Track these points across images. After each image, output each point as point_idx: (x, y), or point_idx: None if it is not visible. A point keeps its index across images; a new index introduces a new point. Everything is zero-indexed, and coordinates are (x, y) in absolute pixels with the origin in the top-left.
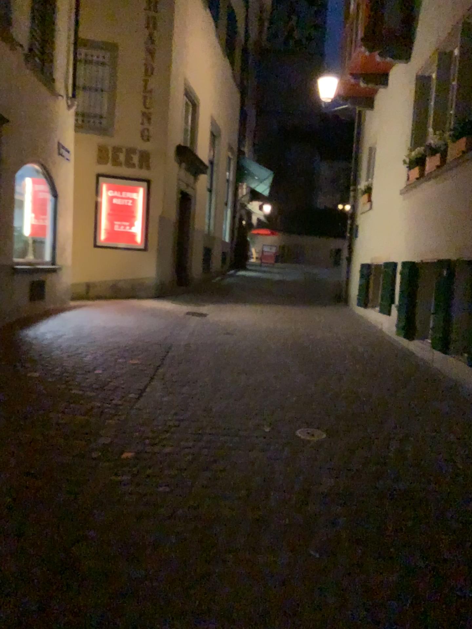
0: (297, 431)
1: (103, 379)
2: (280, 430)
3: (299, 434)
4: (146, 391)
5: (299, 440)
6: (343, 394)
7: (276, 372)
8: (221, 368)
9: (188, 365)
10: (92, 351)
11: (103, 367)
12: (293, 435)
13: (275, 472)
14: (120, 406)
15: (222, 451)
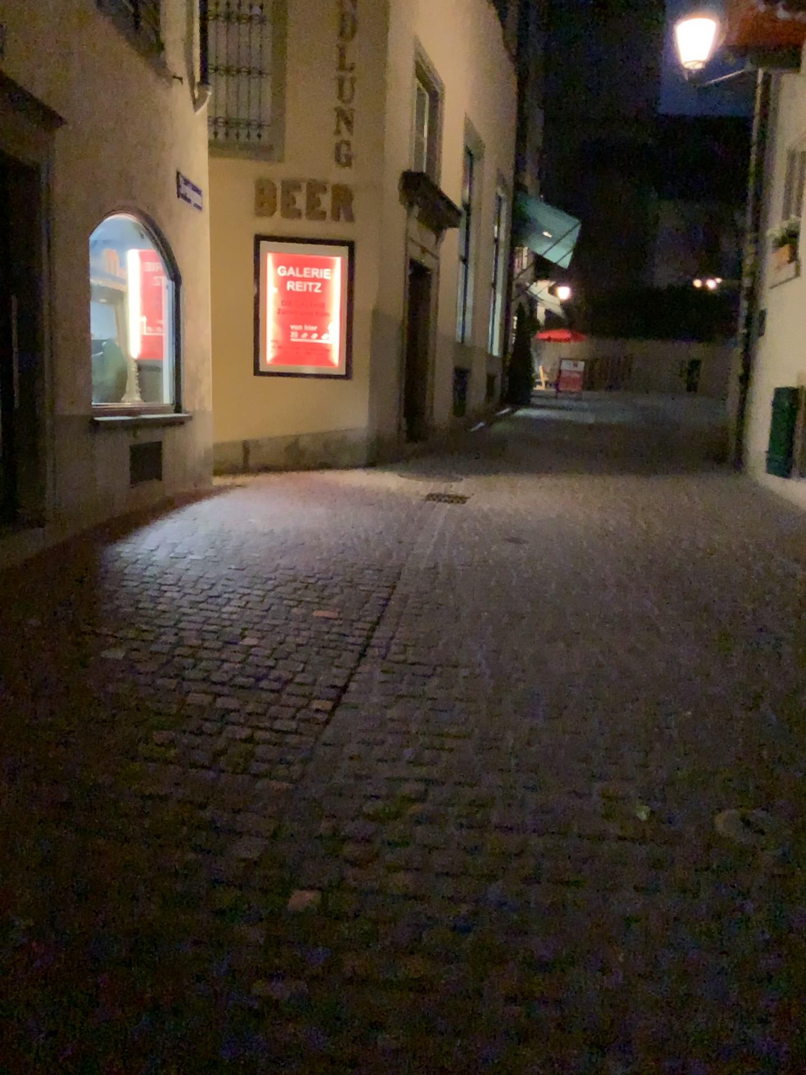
0: (714, 815)
1: (259, 660)
2: (672, 812)
3: (719, 825)
4: (349, 692)
5: (727, 847)
6: (797, 698)
7: (631, 639)
8: (510, 629)
9: (438, 622)
10: (239, 593)
11: (261, 630)
12: (707, 829)
13: (688, 973)
14: (291, 736)
15: (536, 888)
